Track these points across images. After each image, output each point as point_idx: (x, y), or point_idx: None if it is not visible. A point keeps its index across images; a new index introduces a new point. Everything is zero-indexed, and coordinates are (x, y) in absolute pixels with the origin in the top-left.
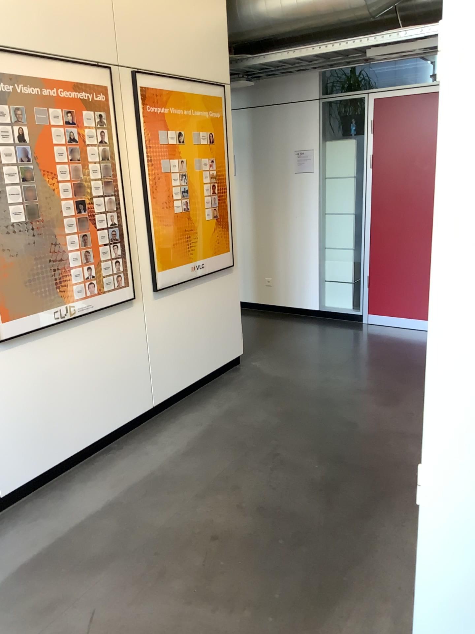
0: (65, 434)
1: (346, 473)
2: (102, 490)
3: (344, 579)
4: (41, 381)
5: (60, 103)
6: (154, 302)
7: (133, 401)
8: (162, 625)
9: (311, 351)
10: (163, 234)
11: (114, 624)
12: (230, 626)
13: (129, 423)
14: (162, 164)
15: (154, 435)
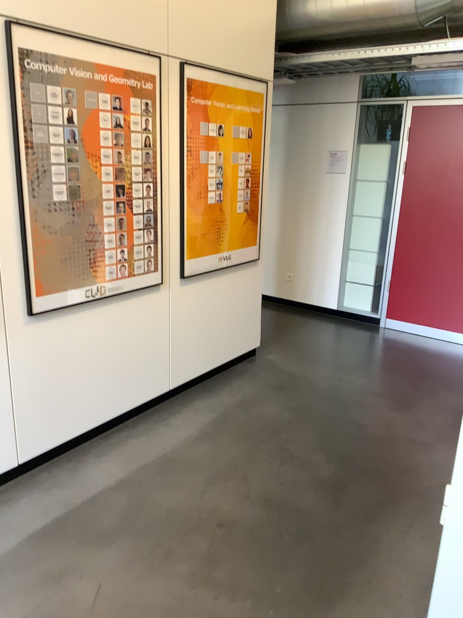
0: (85, 409)
1: (355, 475)
2: (115, 468)
3: (347, 582)
4: (67, 356)
5: (110, 88)
6: (180, 288)
7: (152, 383)
8: (166, 608)
9: (327, 350)
10: (195, 223)
11: (120, 601)
12: (233, 616)
13: (146, 404)
14: (201, 155)
15: (169, 418)
